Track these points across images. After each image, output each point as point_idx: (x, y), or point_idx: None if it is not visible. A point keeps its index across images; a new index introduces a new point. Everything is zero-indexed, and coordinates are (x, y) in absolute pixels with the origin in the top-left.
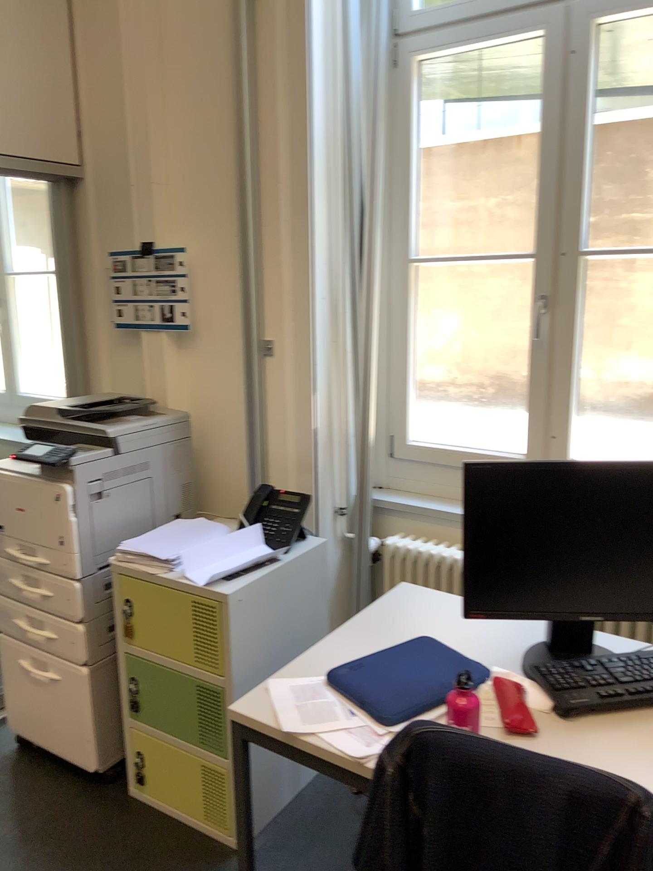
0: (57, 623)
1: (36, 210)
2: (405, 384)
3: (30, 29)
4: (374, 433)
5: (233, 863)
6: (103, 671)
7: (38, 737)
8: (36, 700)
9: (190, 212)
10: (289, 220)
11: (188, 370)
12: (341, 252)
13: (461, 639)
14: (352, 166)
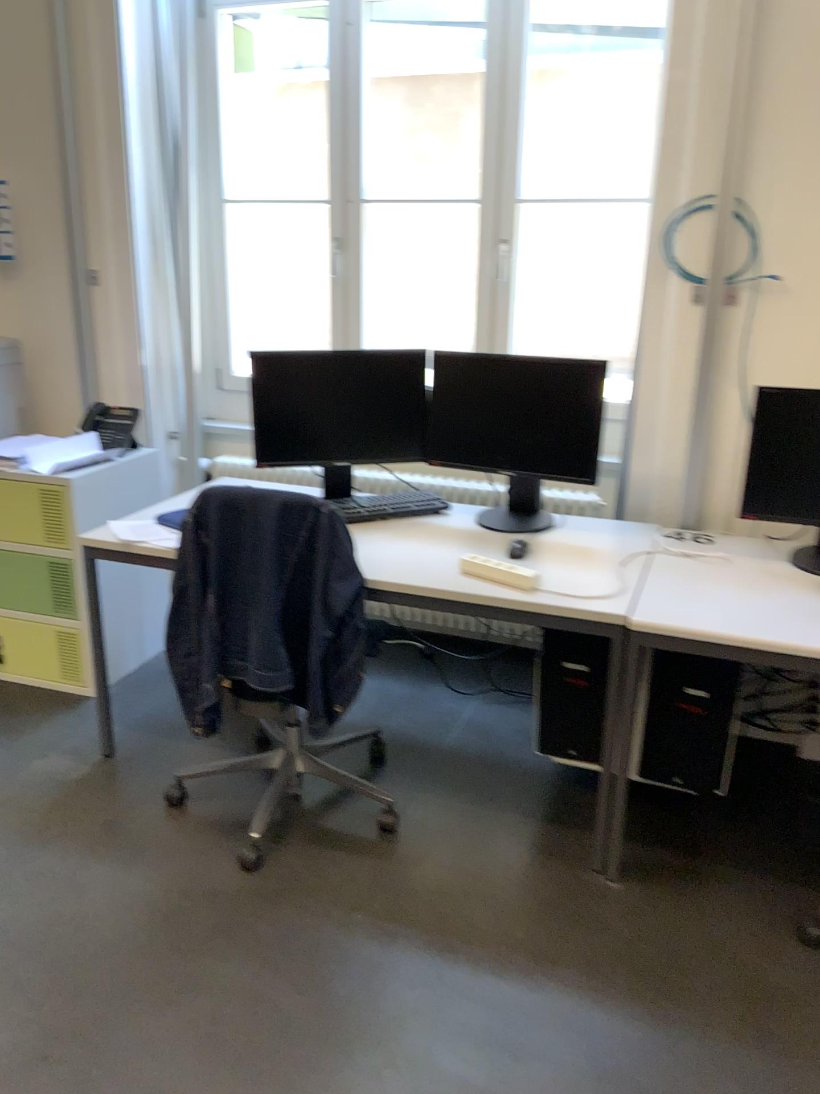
0: None
1: None
2: (226, 318)
3: None
4: (199, 360)
5: (89, 702)
6: None
7: None
8: None
9: (9, 145)
10: (108, 159)
11: (17, 301)
12: (159, 192)
13: None
14: (165, 110)
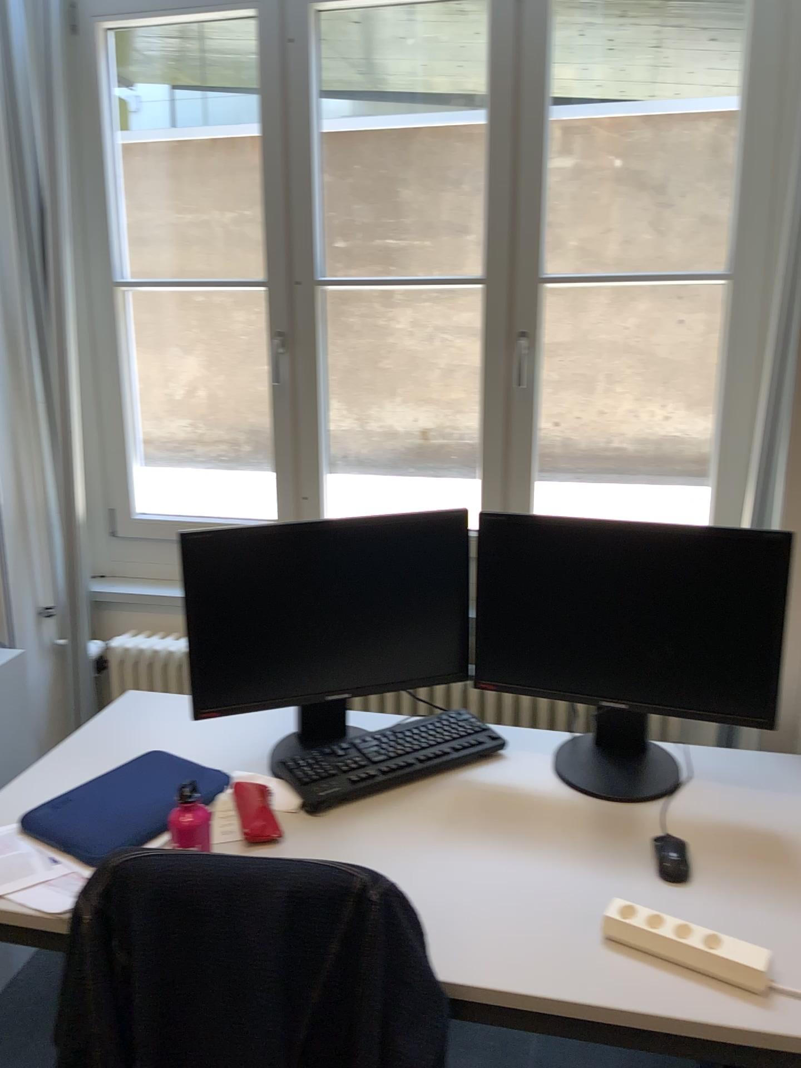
0: None
1: None
2: (123, 443)
3: None
4: (86, 507)
5: None
6: None
7: None
8: None
9: None
10: None
11: None
12: (21, 272)
13: (200, 747)
14: (28, 158)
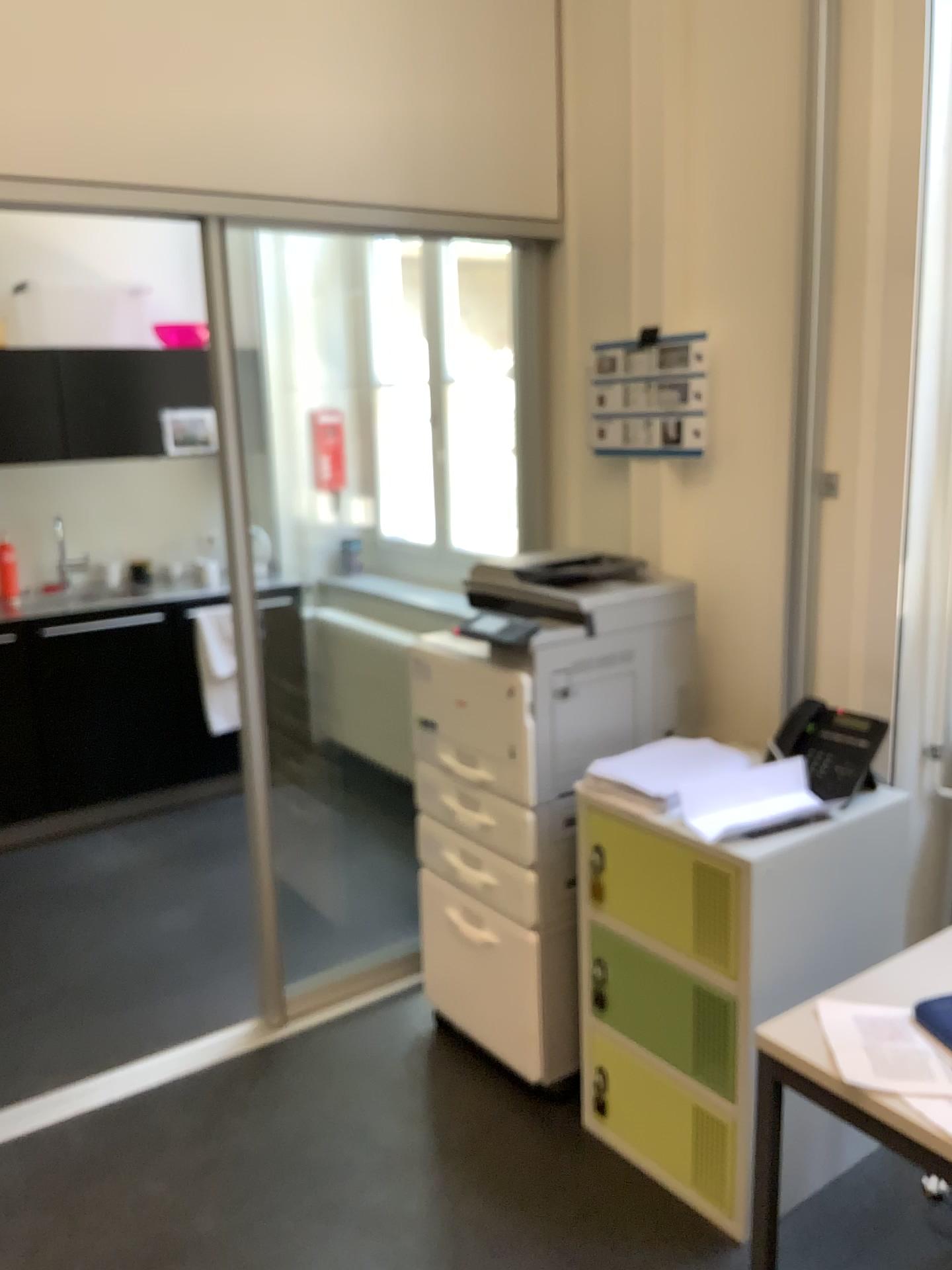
0: (498, 867)
1: (484, 286)
2: None
3: (502, 27)
4: None
5: (735, 1264)
6: (557, 945)
7: (463, 1019)
8: (463, 968)
9: (716, 276)
10: (880, 281)
11: (699, 516)
12: None
13: None
14: None
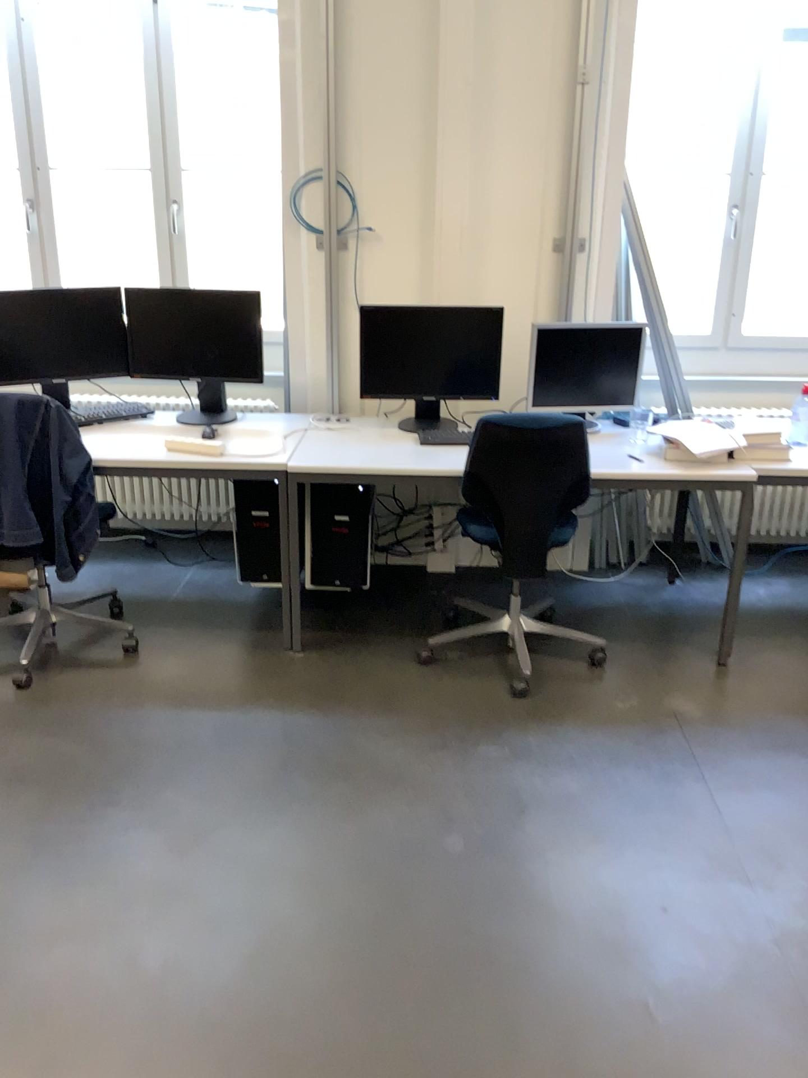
0: None
1: None
2: None
3: None
4: None
5: None
6: None
7: None
8: None
9: None
10: None
11: None
12: None
13: None
14: None
